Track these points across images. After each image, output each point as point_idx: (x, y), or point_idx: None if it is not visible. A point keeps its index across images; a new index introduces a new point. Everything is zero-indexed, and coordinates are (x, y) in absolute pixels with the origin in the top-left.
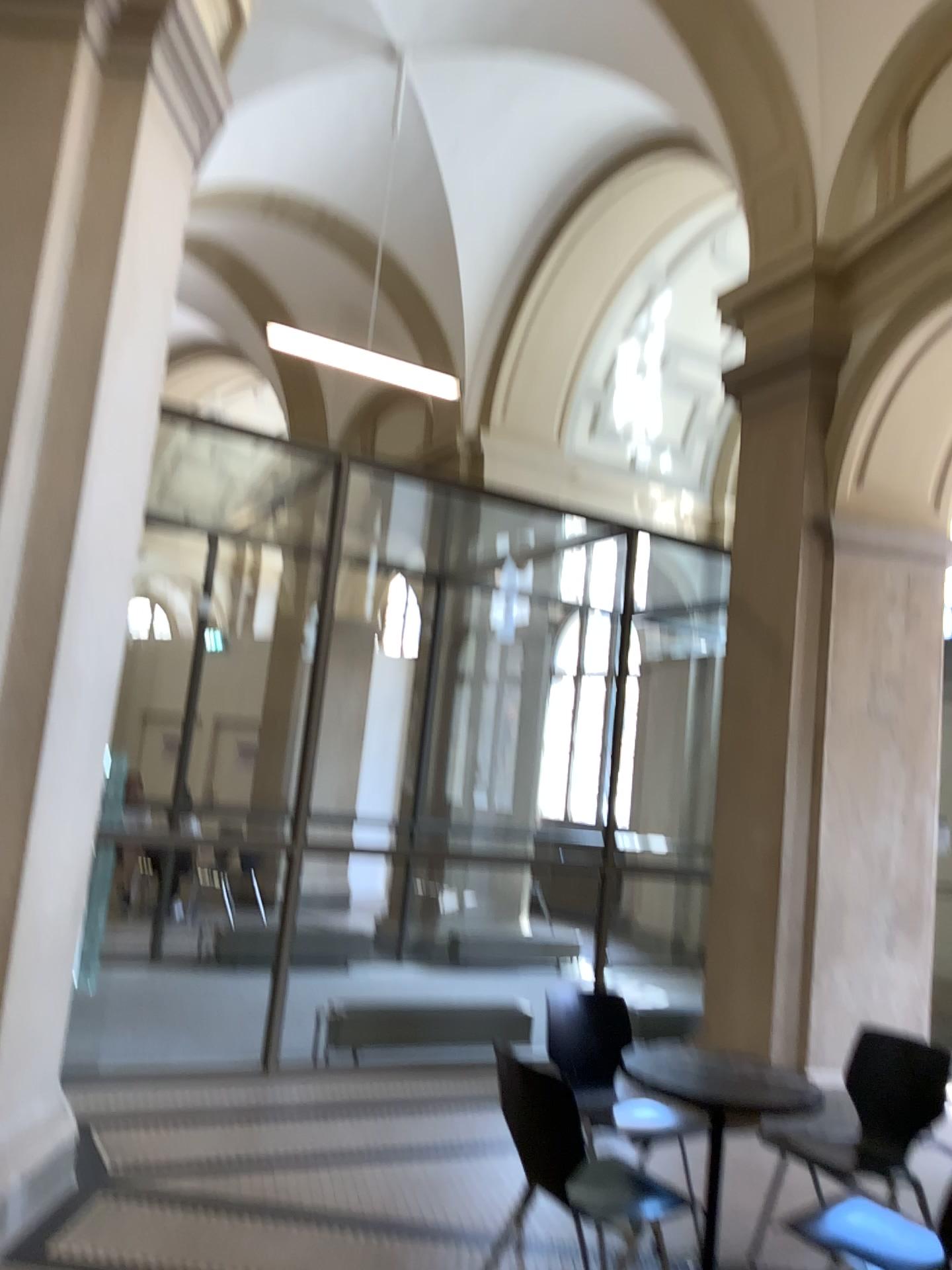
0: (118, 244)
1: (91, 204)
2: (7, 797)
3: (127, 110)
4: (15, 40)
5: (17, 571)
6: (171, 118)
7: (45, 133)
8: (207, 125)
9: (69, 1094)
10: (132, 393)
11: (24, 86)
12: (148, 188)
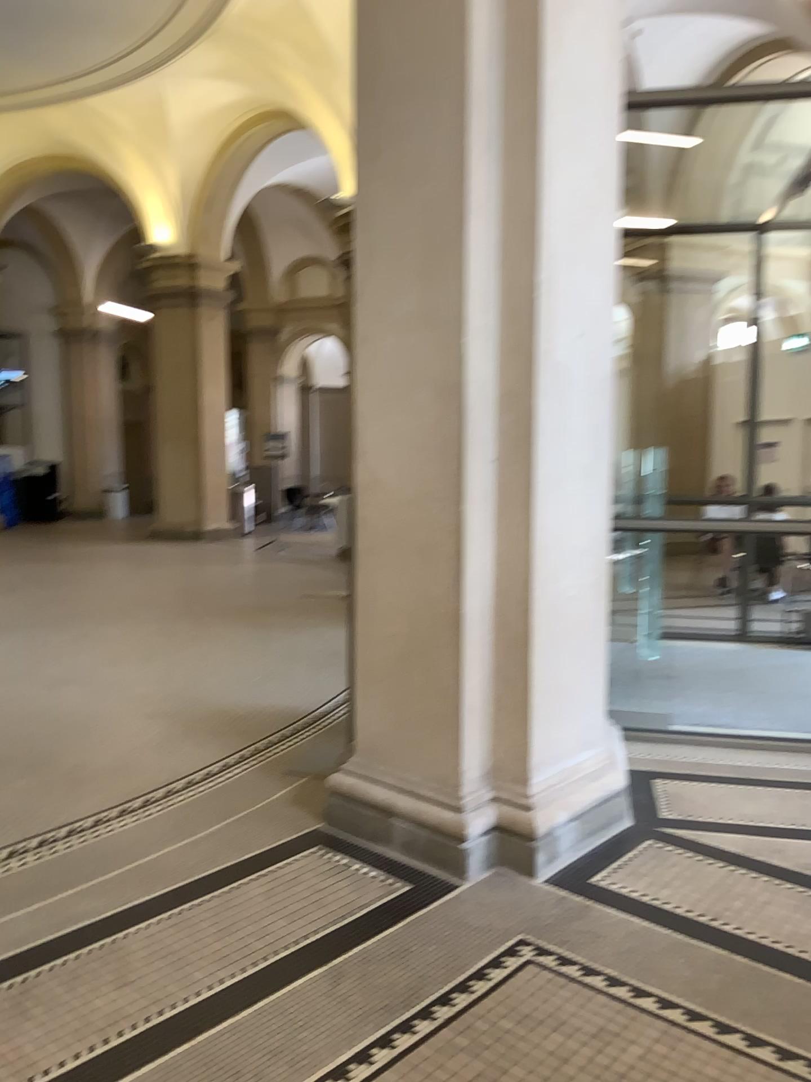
0: None
1: None
2: (508, 488)
3: None
4: None
5: (486, 280)
6: None
7: None
8: None
9: (636, 745)
10: (575, 72)
11: None
12: None
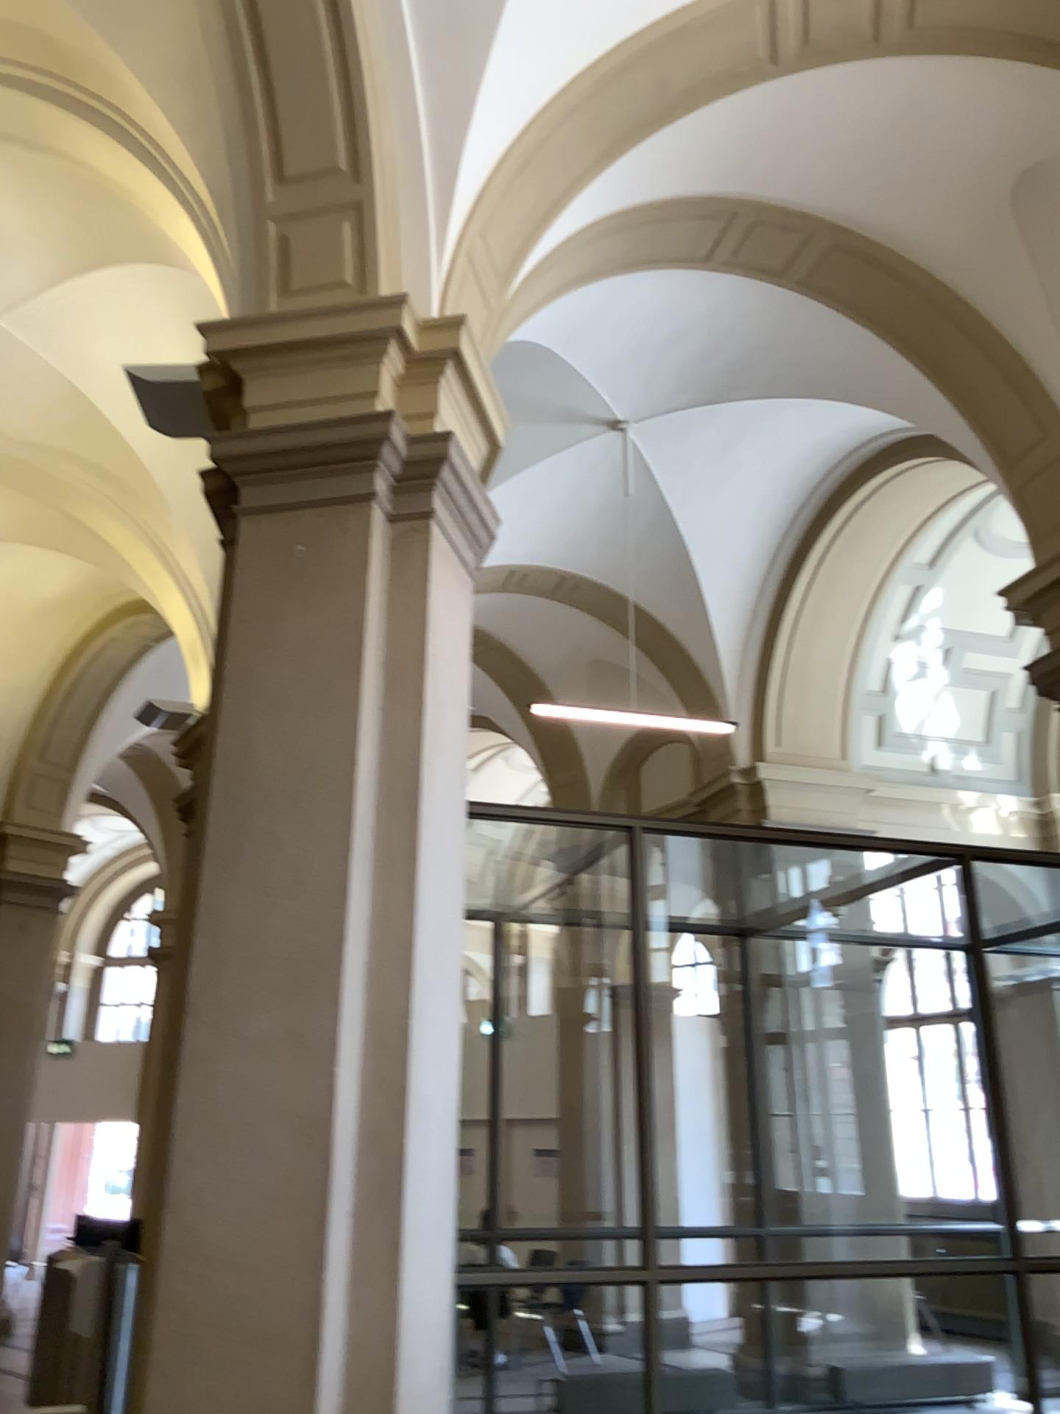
0: (414, 672)
1: (388, 640)
2: (367, 1251)
3: (408, 550)
4: (311, 513)
5: (356, 1006)
6: (445, 546)
7: (343, 587)
8: (476, 543)
9: None
10: (440, 809)
11: (322, 550)
12: (433, 613)
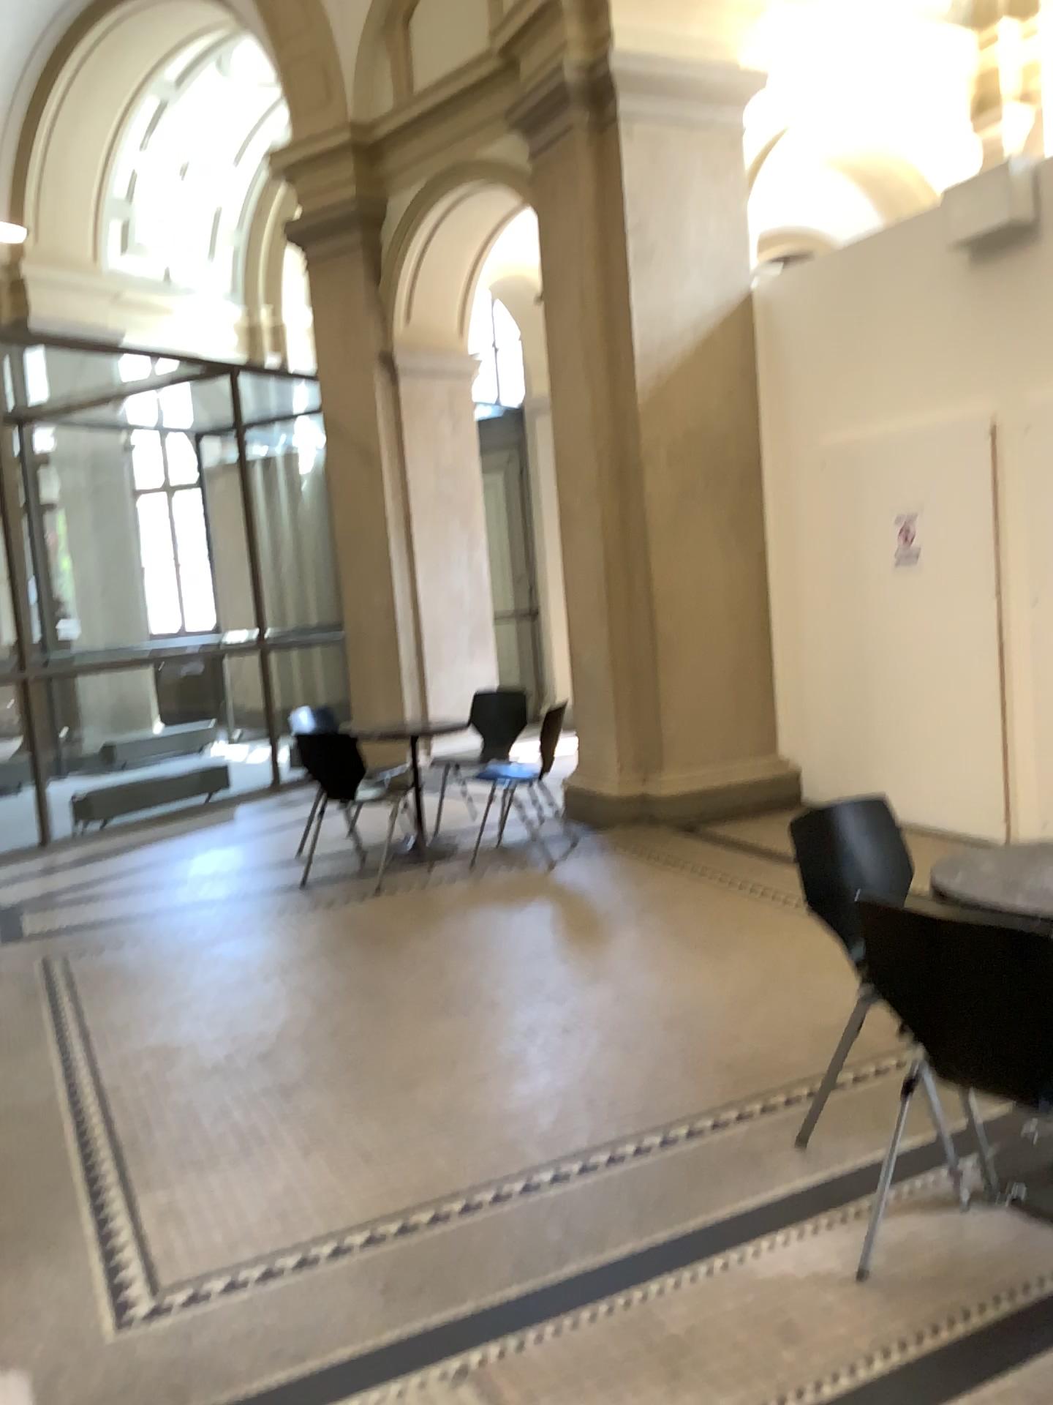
0: None
1: None
2: None
3: None
4: None
5: None
6: None
7: None
8: None
9: None
10: None
11: None
12: None
